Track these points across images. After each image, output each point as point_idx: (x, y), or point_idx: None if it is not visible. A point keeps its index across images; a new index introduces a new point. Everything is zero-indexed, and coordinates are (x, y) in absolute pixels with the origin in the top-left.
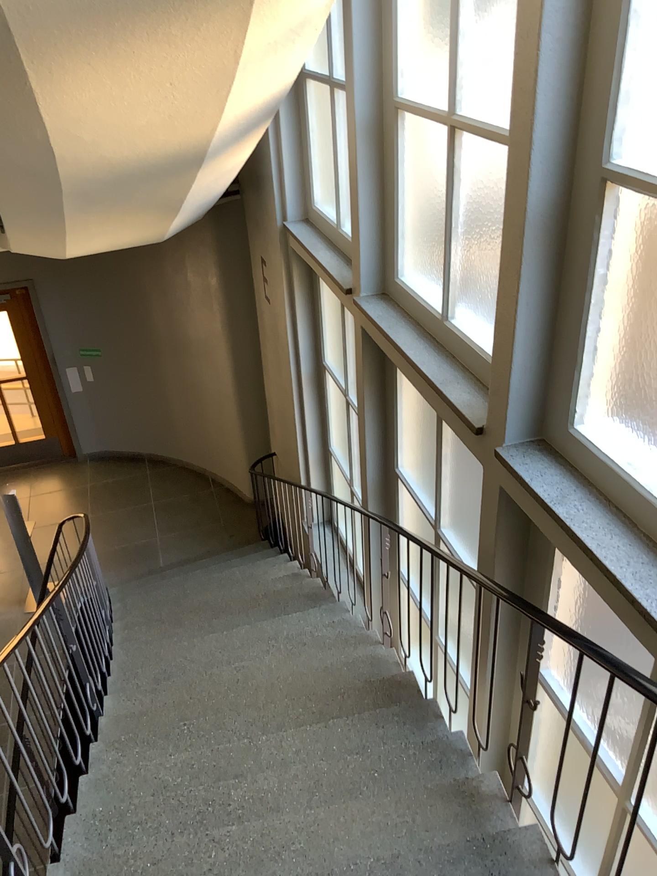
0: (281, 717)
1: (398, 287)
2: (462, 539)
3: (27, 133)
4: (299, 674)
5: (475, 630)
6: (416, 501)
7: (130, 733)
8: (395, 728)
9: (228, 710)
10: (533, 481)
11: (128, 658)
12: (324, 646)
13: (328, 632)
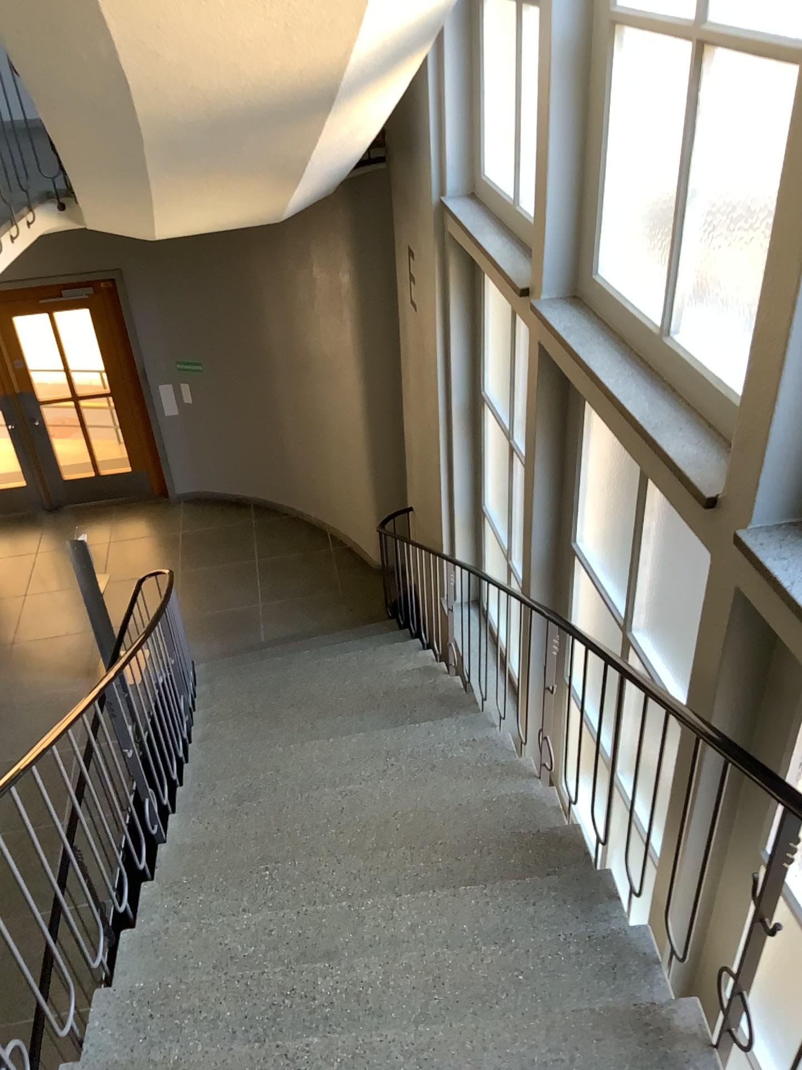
0: (394, 873)
1: (595, 287)
2: (663, 650)
3: (84, 44)
4: (424, 811)
5: (680, 793)
6: (599, 590)
7: (193, 874)
8: (551, 909)
9: (325, 854)
10: (794, 586)
11: (204, 765)
12: (460, 774)
13: (467, 754)
